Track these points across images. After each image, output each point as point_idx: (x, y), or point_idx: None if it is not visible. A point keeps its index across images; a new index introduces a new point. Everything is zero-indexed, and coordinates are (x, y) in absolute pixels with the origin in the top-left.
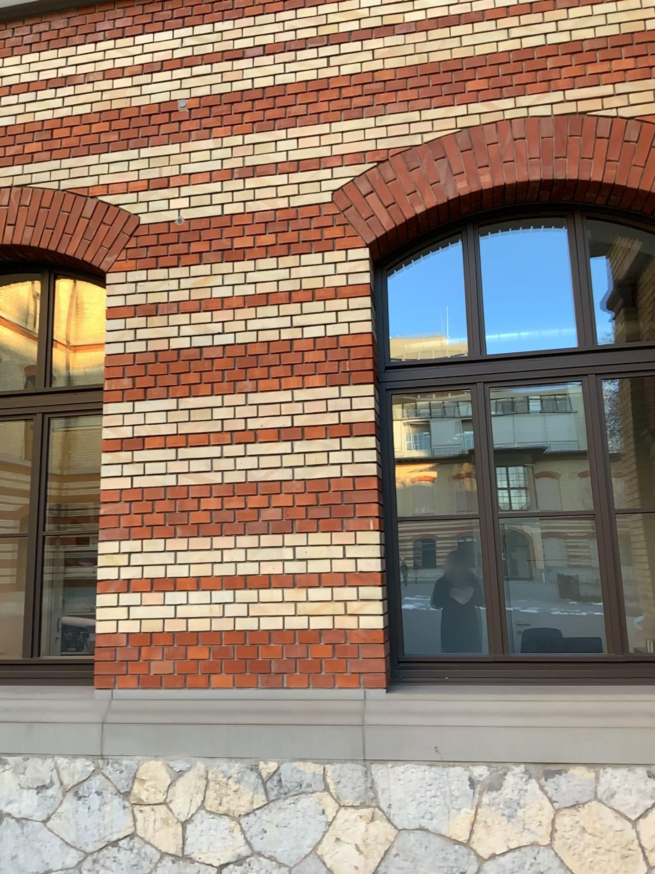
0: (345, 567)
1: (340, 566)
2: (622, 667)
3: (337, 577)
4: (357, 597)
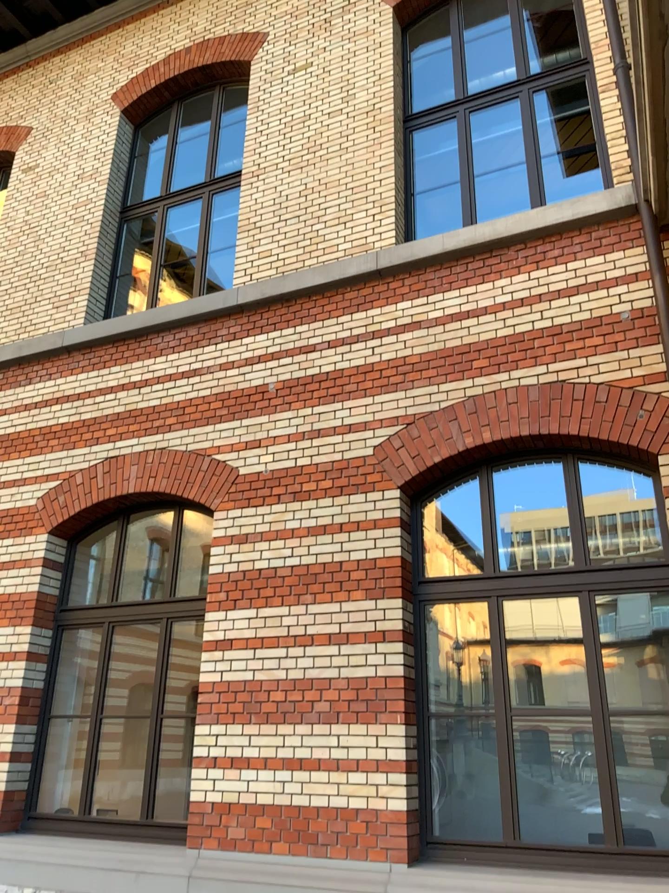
0: (378, 754)
1: (374, 753)
2: (611, 859)
3: (371, 762)
4: (386, 780)
